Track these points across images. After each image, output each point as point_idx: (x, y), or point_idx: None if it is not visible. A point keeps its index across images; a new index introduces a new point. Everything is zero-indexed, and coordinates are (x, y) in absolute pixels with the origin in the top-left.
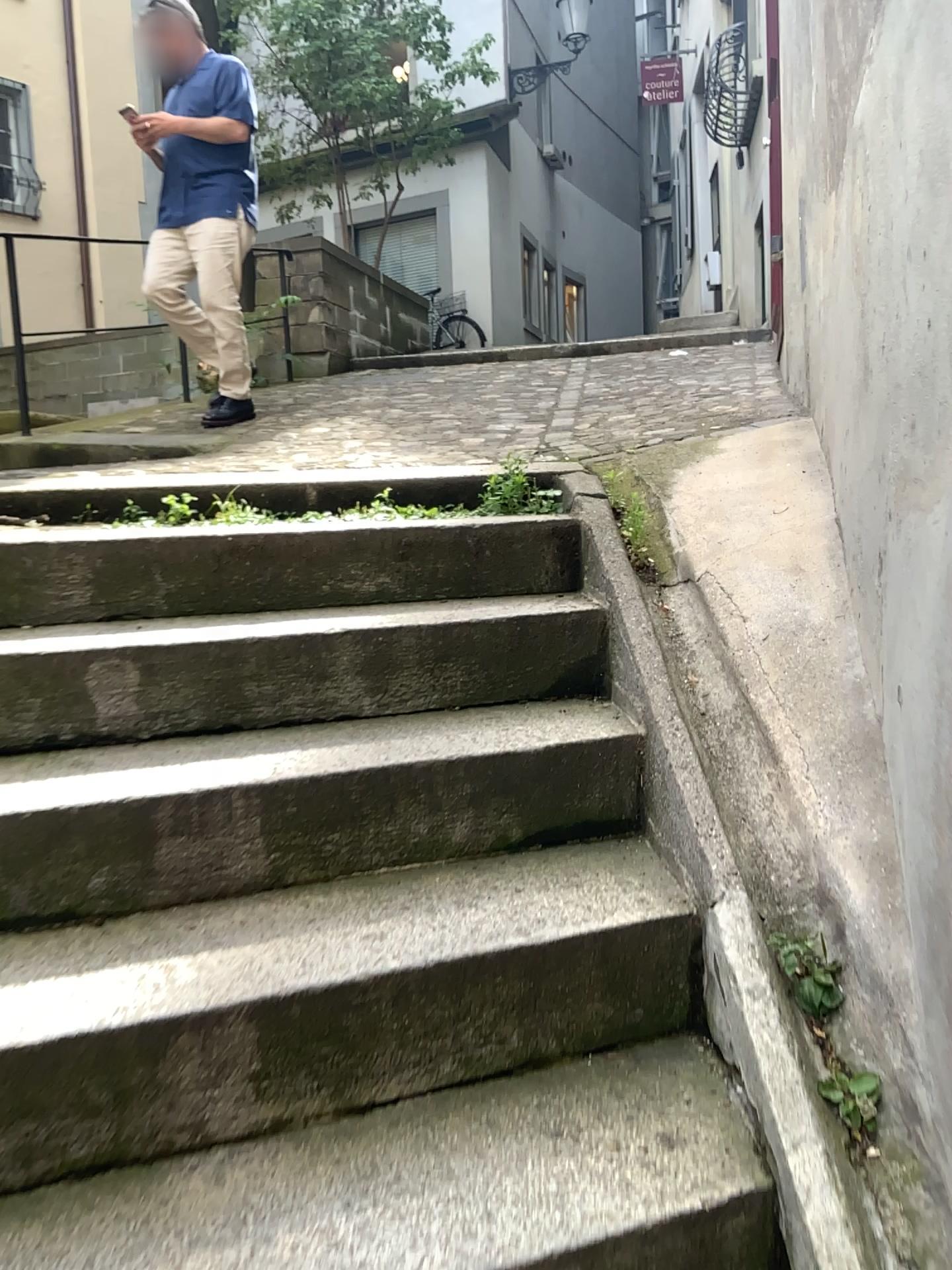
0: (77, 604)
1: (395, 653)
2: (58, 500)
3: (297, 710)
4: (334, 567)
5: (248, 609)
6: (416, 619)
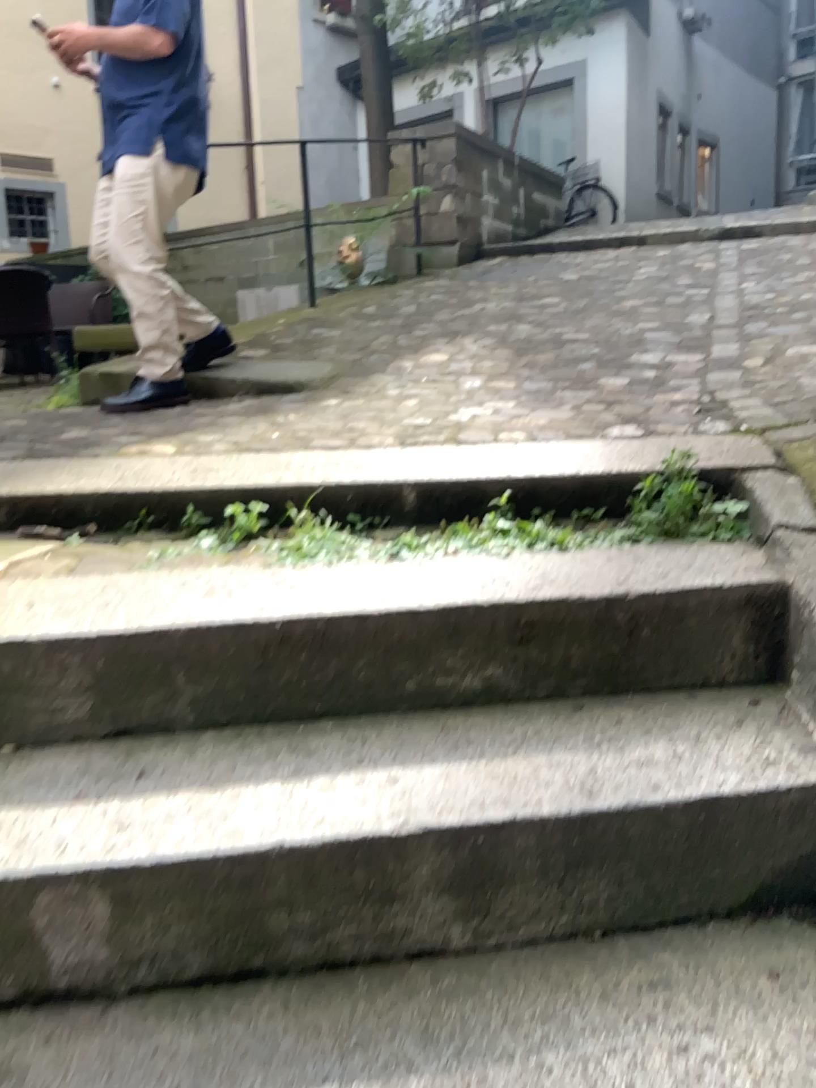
0: (73, 712)
1: (503, 853)
2: (105, 503)
3: (349, 948)
4: (425, 660)
5: (303, 719)
6: (539, 797)
